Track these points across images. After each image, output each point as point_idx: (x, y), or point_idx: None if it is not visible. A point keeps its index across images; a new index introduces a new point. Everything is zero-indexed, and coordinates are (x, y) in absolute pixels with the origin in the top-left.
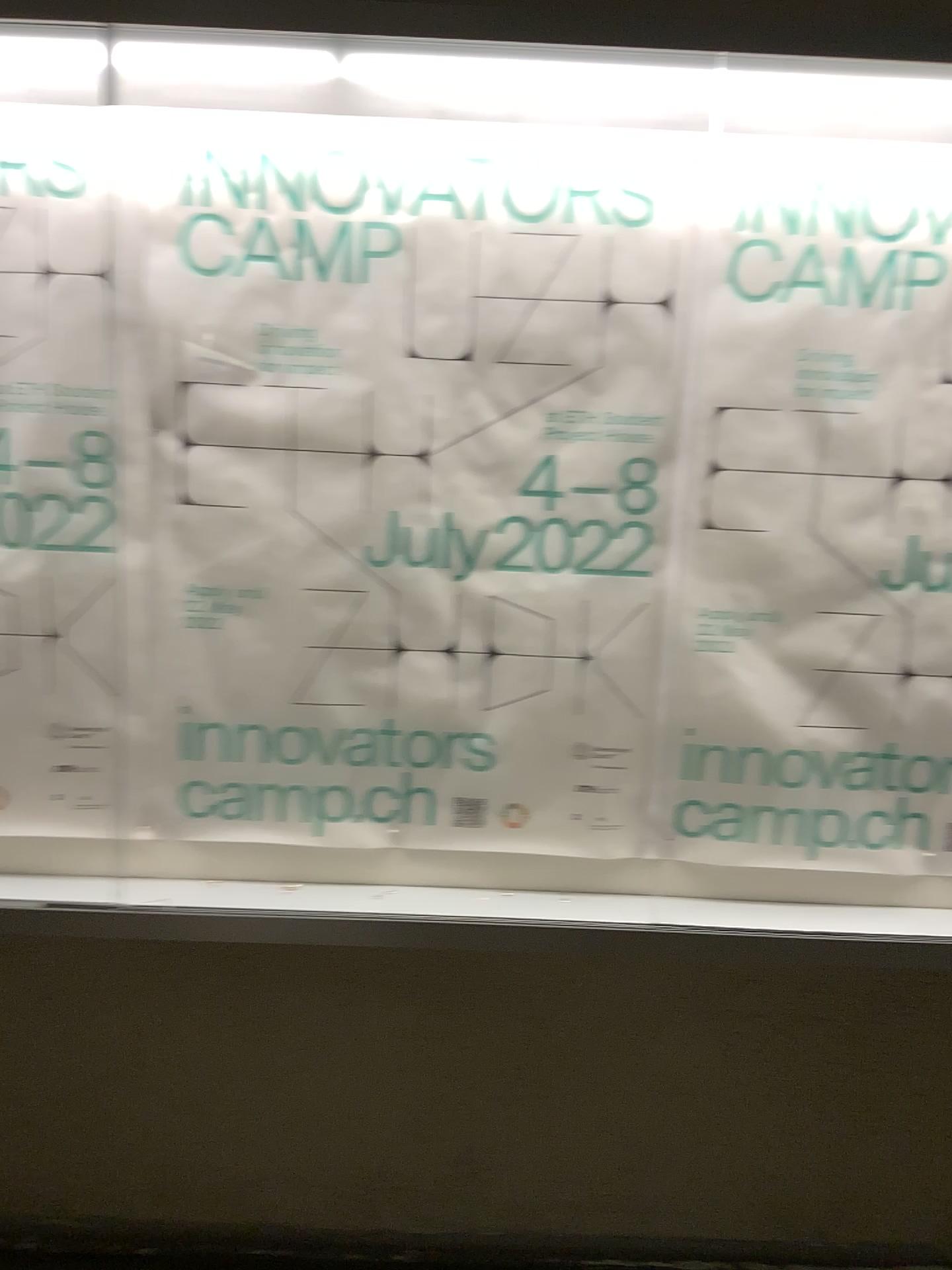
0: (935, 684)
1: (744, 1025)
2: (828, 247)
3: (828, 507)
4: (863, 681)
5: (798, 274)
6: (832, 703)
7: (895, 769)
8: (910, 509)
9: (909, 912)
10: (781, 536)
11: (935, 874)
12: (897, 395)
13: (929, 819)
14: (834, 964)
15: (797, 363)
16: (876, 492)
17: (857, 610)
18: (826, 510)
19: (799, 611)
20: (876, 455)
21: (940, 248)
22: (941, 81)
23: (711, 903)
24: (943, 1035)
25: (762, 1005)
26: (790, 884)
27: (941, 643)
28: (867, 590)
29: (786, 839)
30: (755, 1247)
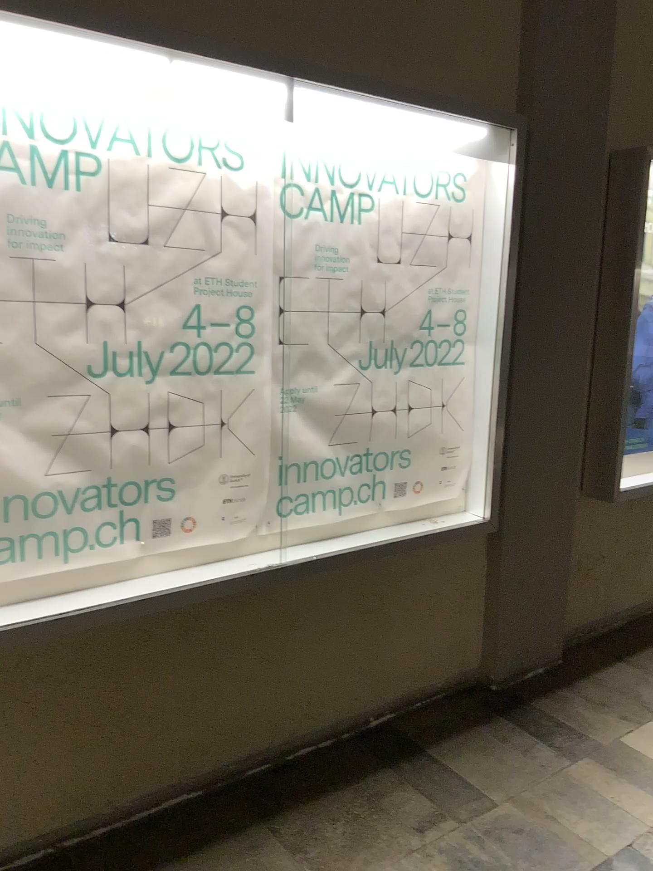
0: (135, 435)
1: (39, 686)
2: (22, 144)
3: (47, 324)
4: (87, 440)
5: (3, 162)
6: (69, 457)
7: (117, 494)
8: (103, 324)
9: (137, 582)
10: (16, 347)
11: (151, 554)
12: (84, 248)
13: (142, 521)
14: (95, 628)
15: (11, 225)
16: (79, 313)
17: (77, 393)
18: (46, 327)
19: (37, 397)
20: (76, 288)
21: (99, 152)
22: (80, 40)
23: (1, 610)
24: (169, 653)
25: (50, 669)
26: (57, 583)
27: (134, 409)
28: (82, 379)
29: (50, 554)
30: (68, 830)
